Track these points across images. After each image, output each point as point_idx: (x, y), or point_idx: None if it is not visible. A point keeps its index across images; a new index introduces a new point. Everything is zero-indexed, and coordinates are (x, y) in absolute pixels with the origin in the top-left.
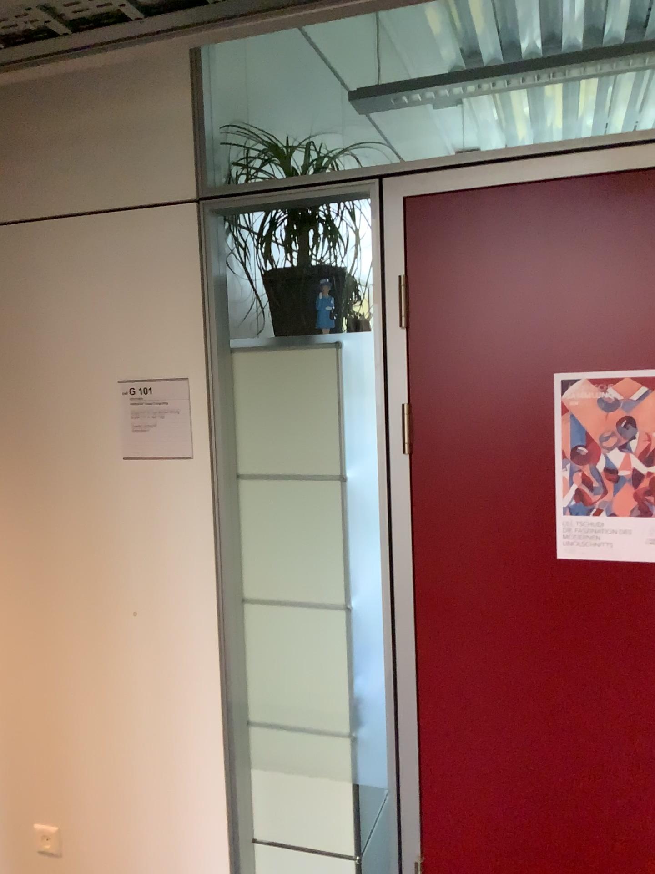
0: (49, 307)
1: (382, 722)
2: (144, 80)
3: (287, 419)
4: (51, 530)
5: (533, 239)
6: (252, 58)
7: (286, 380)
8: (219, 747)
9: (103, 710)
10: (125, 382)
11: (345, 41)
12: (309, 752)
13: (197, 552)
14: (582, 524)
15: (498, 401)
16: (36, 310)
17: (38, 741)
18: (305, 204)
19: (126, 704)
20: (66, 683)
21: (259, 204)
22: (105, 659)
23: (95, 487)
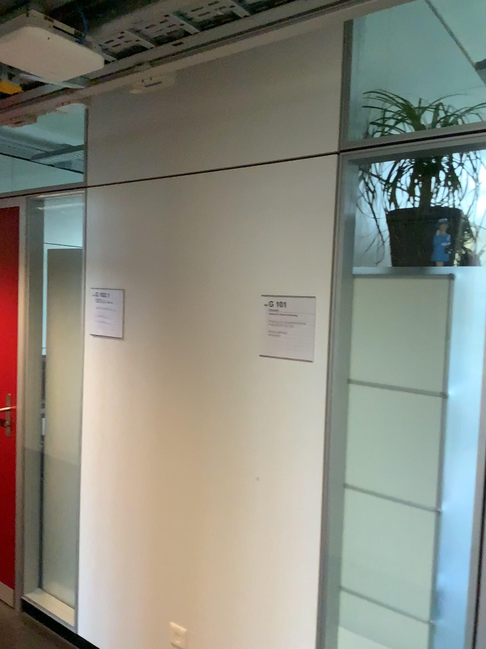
0: (217, 234)
1: (461, 622)
2: (304, 56)
3: (396, 337)
4: (203, 403)
5: None
6: (393, 37)
7: (399, 304)
8: (312, 602)
9: (226, 549)
10: (267, 295)
11: (474, 23)
12: (390, 626)
13: (311, 439)
14: None
15: None
16: (208, 235)
17: (178, 560)
18: (430, 154)
19: (244, 549)
20: (202, 521)
21: (390, 154)
22: (232, 510)
23: (237, 375)
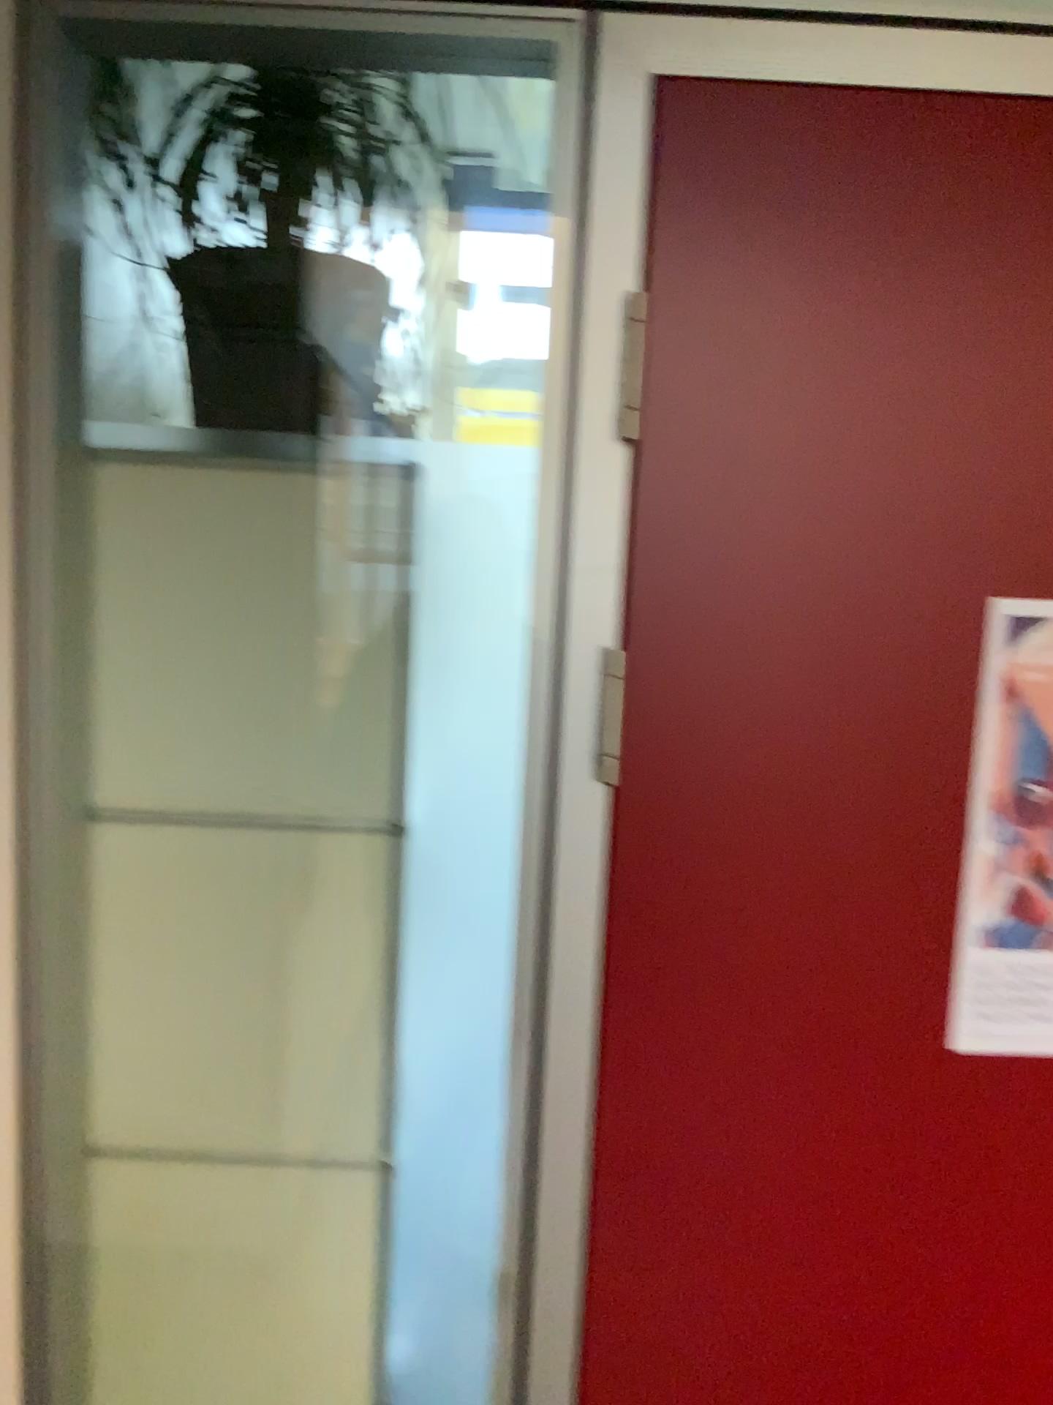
0: None
1: None
2: None
3: (238, 657)
4: None
5: (976, 245)
6: None
7: (243, 550)
8: None
9: None
10: None
11: None
12: None
13: None
14: (1012, 966)
15: (844, 655)
16: None
17: None
18: (336, 55)
19: None
20: None
21: (204, 24)
22: None
23: None
